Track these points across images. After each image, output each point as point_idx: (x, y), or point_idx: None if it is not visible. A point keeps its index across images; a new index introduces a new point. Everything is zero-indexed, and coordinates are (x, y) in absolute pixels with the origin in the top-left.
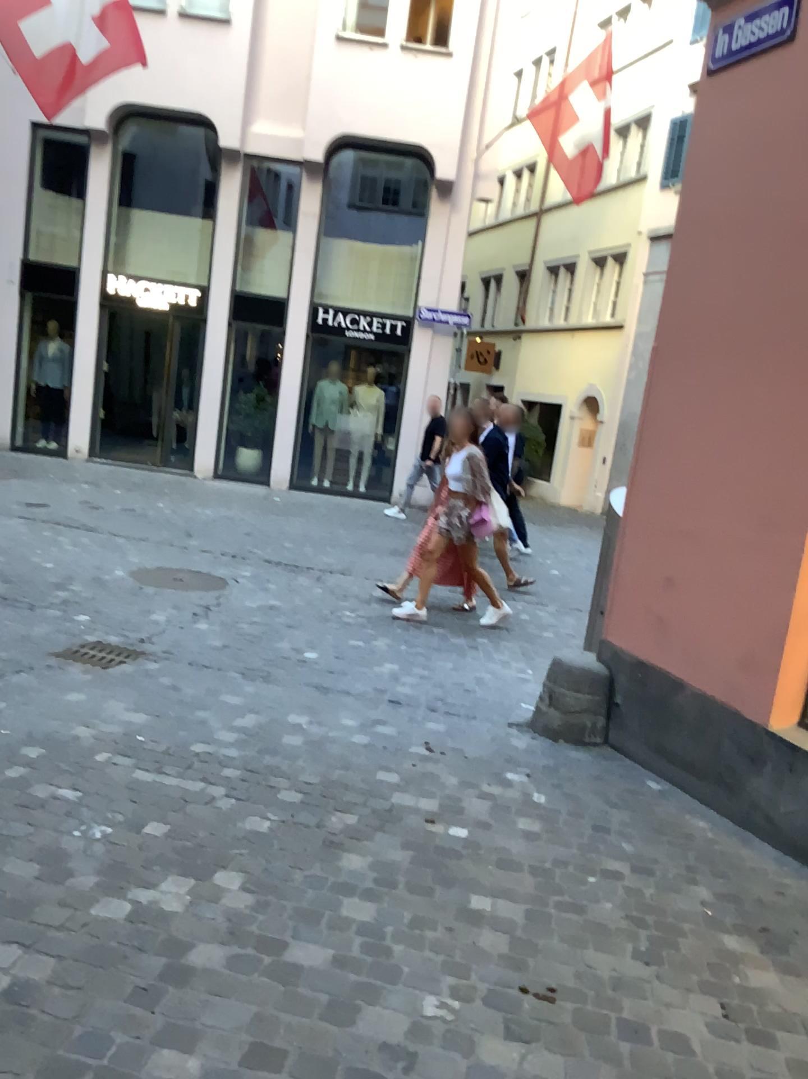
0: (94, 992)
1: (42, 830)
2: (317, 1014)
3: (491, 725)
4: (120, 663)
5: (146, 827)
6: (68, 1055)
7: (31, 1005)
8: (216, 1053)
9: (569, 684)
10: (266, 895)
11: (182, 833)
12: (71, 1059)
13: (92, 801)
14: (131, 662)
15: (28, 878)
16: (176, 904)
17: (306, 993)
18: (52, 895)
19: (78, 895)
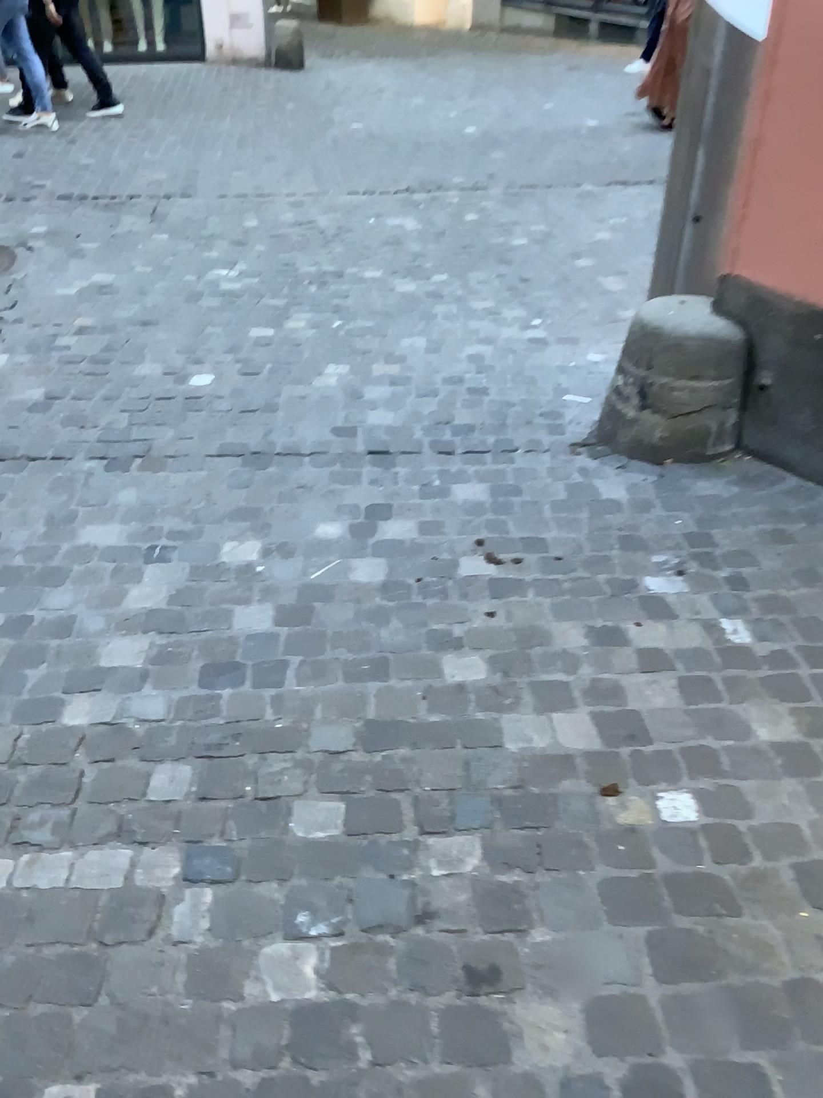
0: None
1: None
2: None
3: (555, 463)
4: None
5: None
6: None
7: None
8: None
9: (671, 366)
10: None
11: None
12: None
13: None
14: None
15: None
16: None
17: None
18: None
19: None
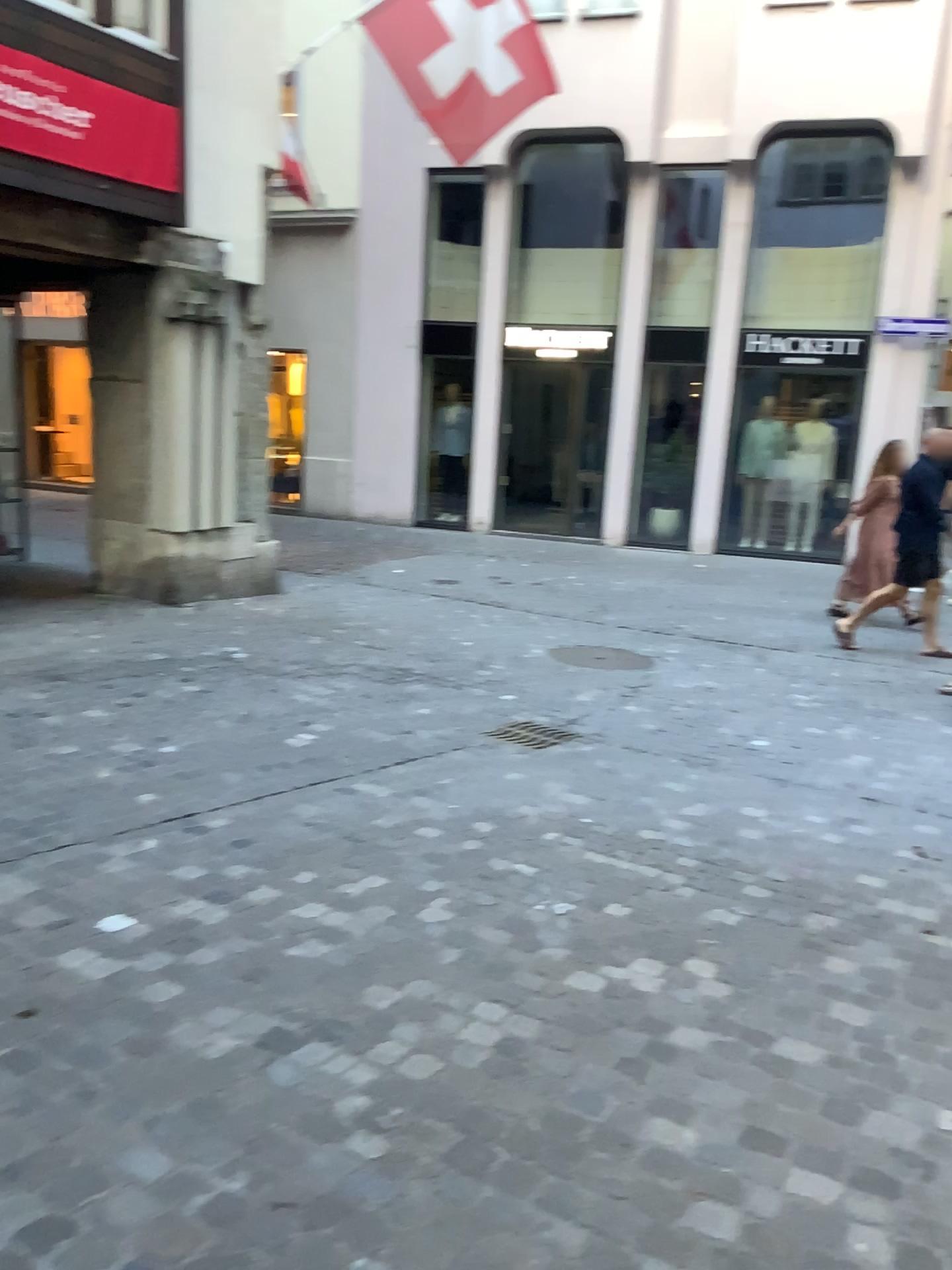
0: (583, 1057)
1: (507, 902)
2: (818, 1110)
3: None
4: (556, 744)
5: (608, 908)
6: (569, 1109)
7: (527, 1059)
8: (713, 1131)
9: None
10: (746, 987)
11: (647, 917)
12: (572, 1113)
13: (551, 879)
14: (566, 742)
15: (502, 946)
16: (651, 986)
17: (803, 1089)
18: (528, 964)
19: (553, 966)
